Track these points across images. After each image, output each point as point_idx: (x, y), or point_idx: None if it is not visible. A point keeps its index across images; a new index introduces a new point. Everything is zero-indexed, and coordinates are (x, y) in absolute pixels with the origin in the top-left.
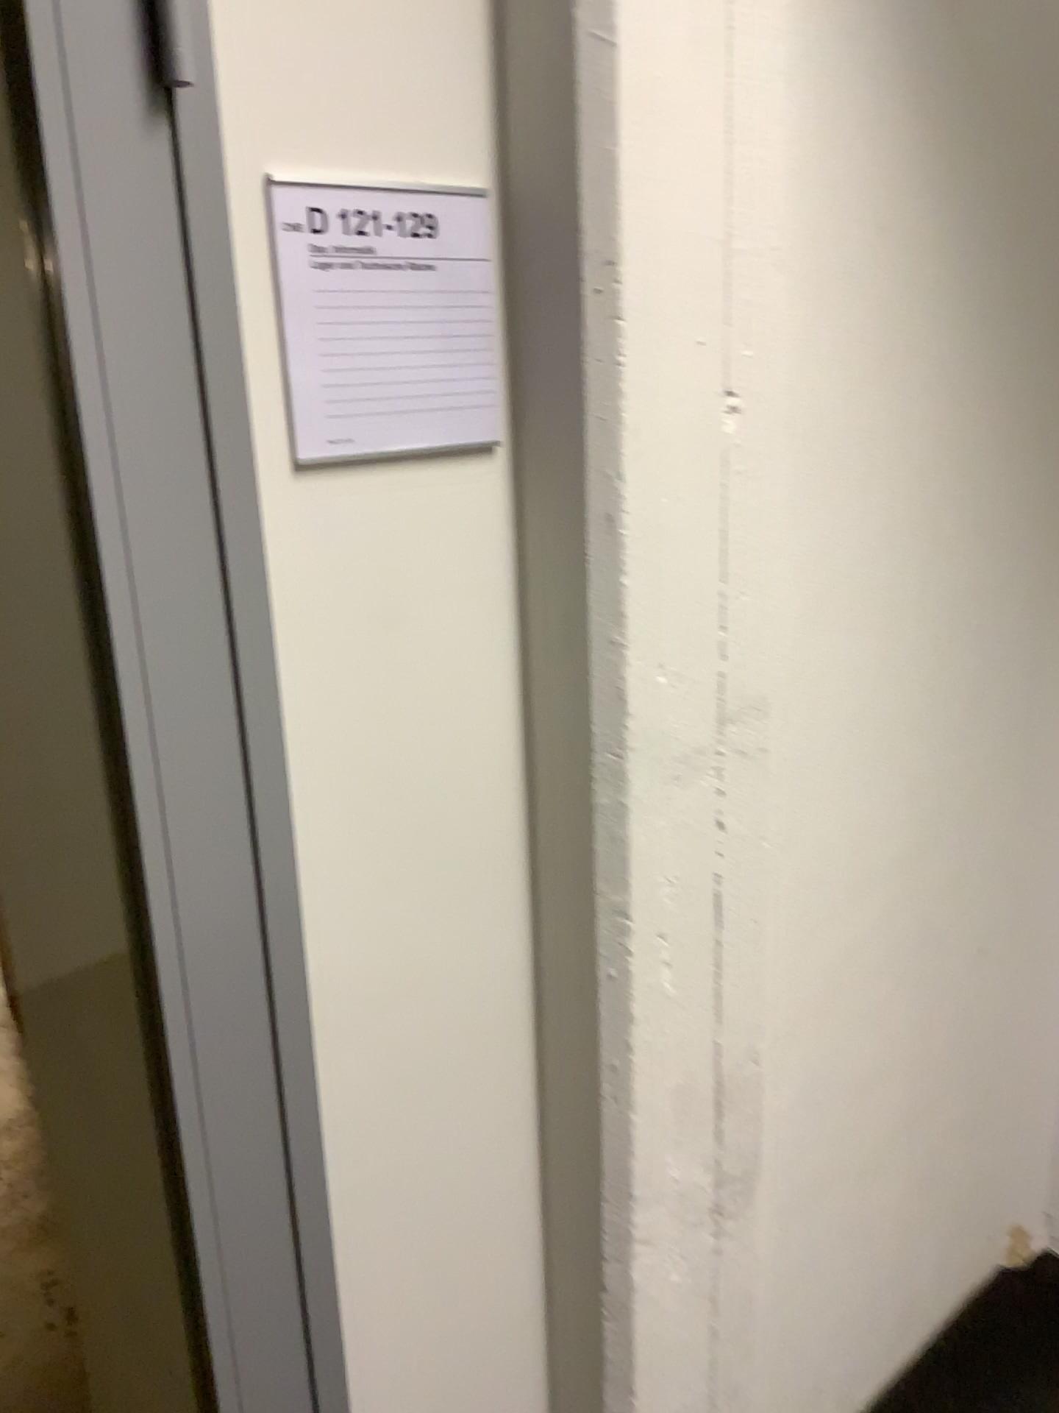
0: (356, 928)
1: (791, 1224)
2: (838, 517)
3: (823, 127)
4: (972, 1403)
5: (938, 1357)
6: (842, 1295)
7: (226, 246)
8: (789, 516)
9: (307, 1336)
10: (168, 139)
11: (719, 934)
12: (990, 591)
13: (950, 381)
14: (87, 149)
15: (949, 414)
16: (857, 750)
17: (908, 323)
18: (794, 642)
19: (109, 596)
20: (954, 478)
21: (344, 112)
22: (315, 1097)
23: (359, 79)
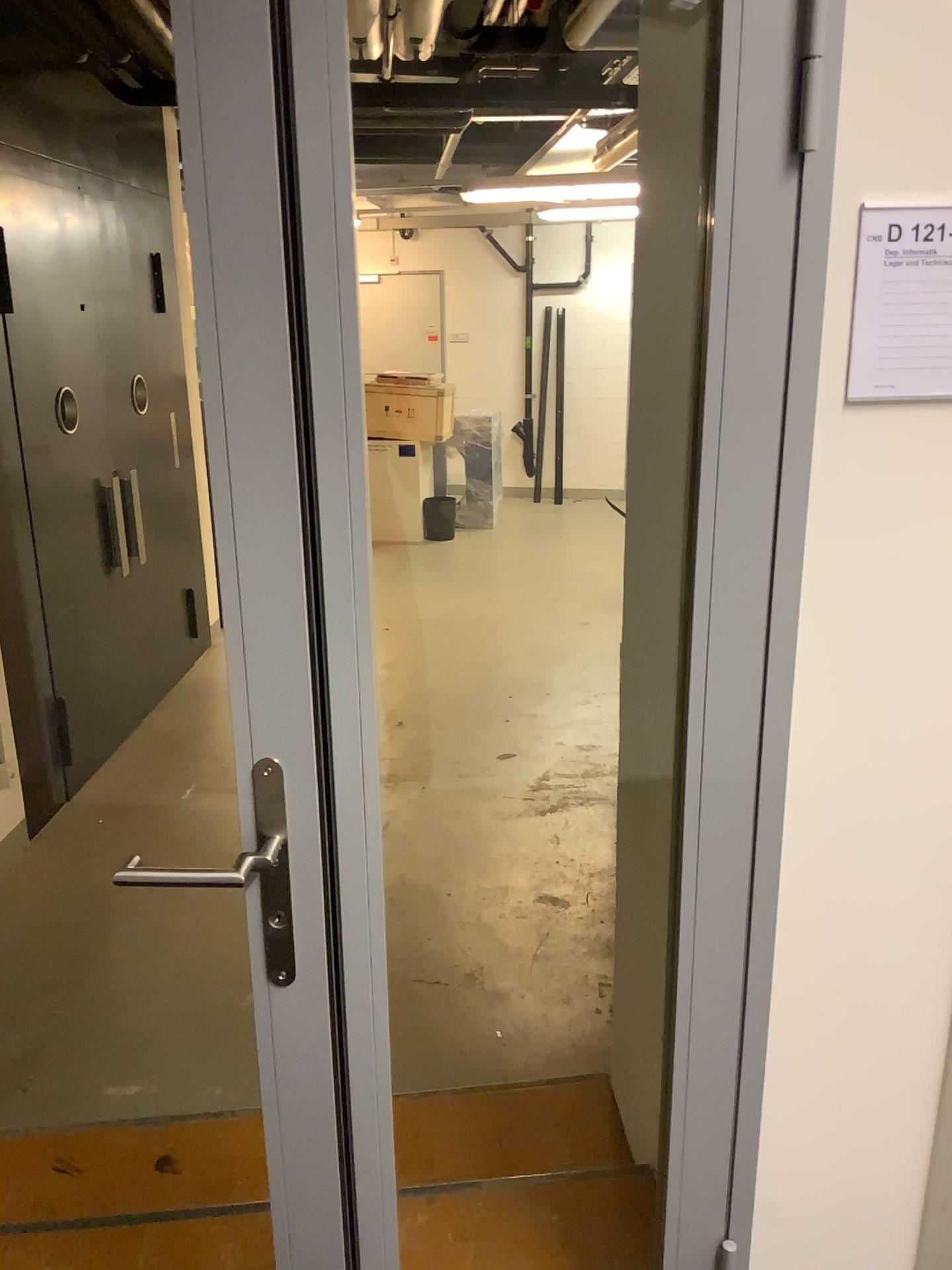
0: (836, 737)
1: None
2: None
3: None
4: None
5: None
6: None
7: (823, 250)
8: None
9: (746, 1010)
10: (797, 181)
11: None
12: None
13: None
14: (743, 193)
15: None
16: None
17: None
18: None
19: (706, 474)
20: None
21: (933, 150)
22: (782, 845)
23: (951, 124)
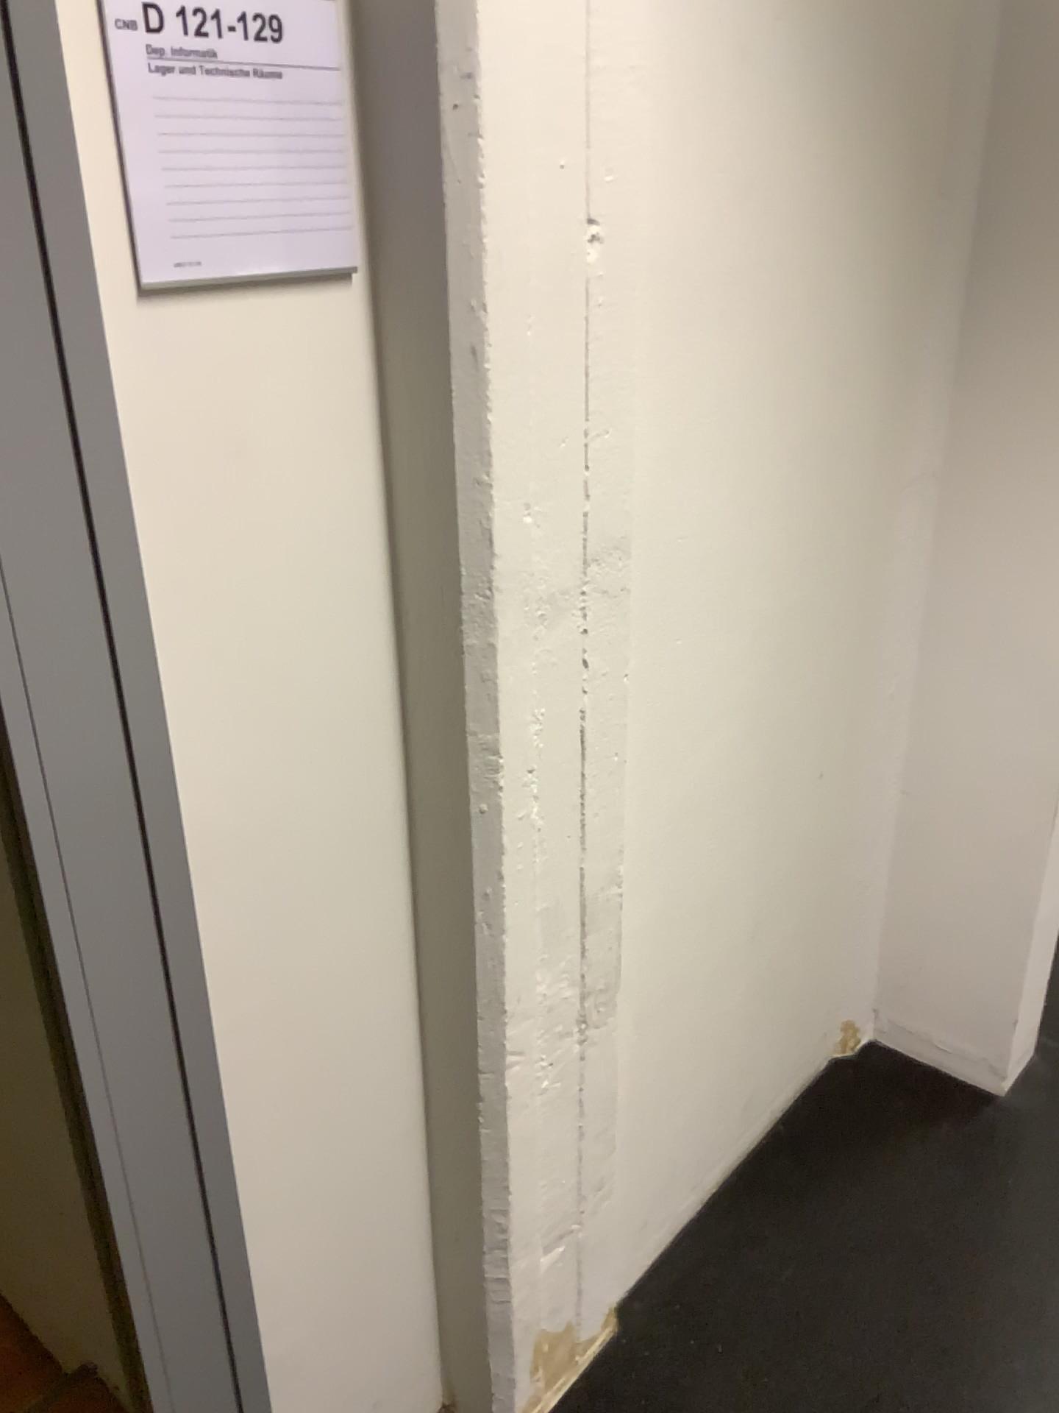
0: (229, 774)
1: (649, 1032)
2: (694, 358)
3: None
4: (807, 1175)
5: (777, 1139)
6: (694, 1092)
7: (51, 43)
8: (646, 355)
9: (198, 1163)
10: None
11: (582, 767)
12: (834, 433)
13: (800, 219)
14: None
15: (799, 254)
16: (710, 589)
17: (761, 158)
18: (652, 483)
19: None
20: (803, 320)
21: None
22: (195, 940)
23: None
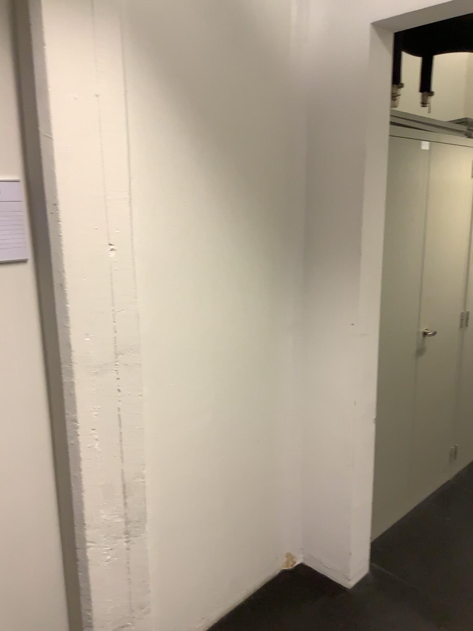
0: None
1: (170, 543)
2: (170, 284)
3: (150, 157)
4: (256, 618)
5: (249, 602)
6: (200, 574)
7: None
8: (145, 284)
9: None
10: None
11: (122, 430)
12: (248, 309)
13: (220, 237)
14: None
15: (221, 248)
16: (187, 366)
17: (197, 218)
18: (152, 327)
19: None
20: (226, 270)
21: None
22: None
23: None
